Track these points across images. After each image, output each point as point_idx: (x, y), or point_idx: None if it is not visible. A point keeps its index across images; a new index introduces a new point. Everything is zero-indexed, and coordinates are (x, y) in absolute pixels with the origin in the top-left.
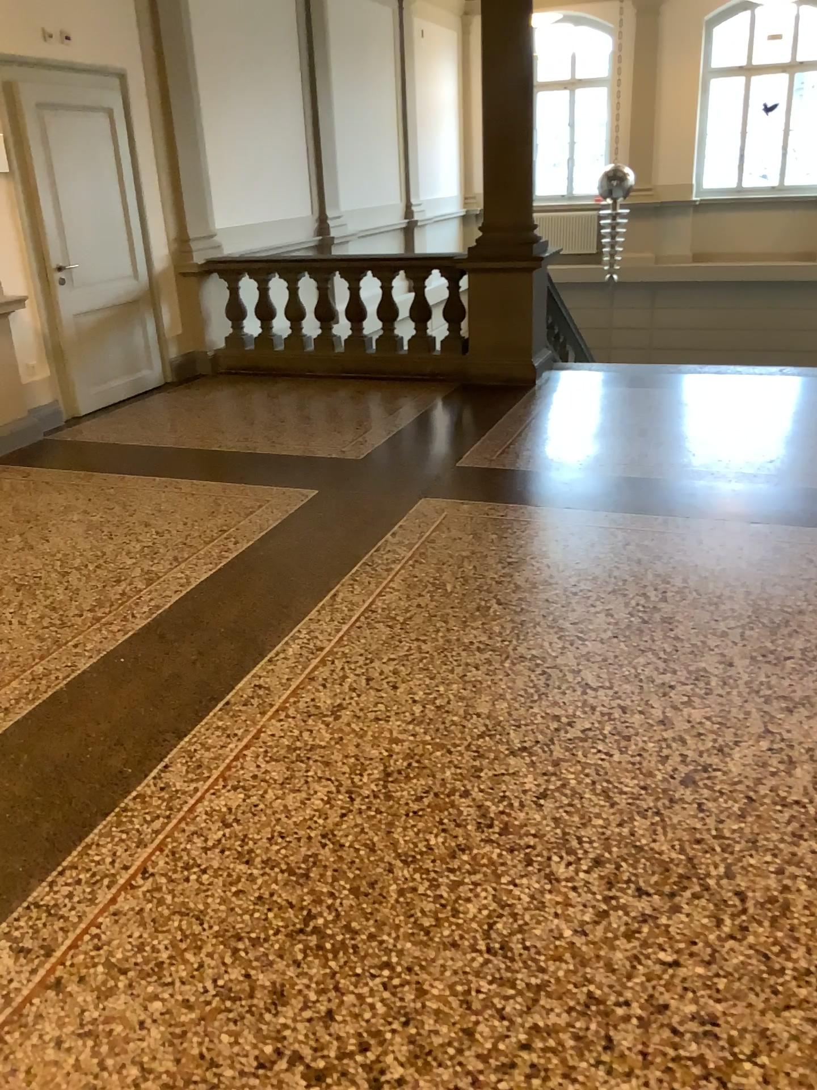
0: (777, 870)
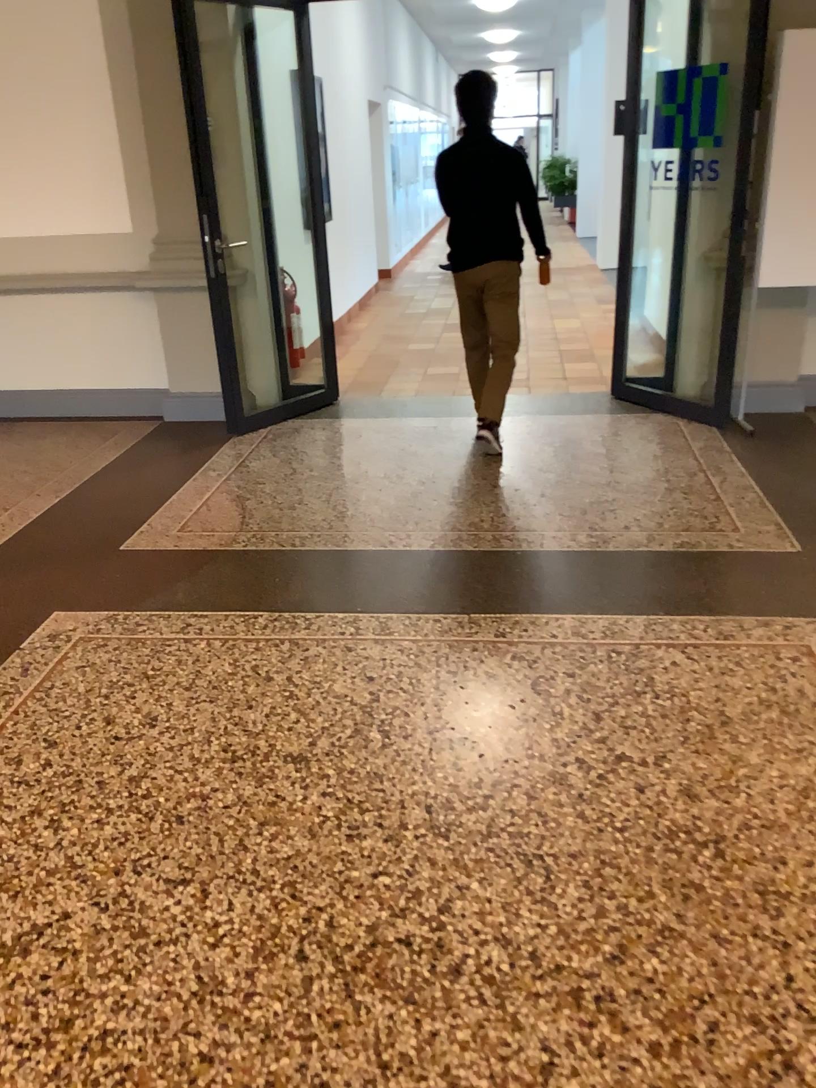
0: (247, 991)
